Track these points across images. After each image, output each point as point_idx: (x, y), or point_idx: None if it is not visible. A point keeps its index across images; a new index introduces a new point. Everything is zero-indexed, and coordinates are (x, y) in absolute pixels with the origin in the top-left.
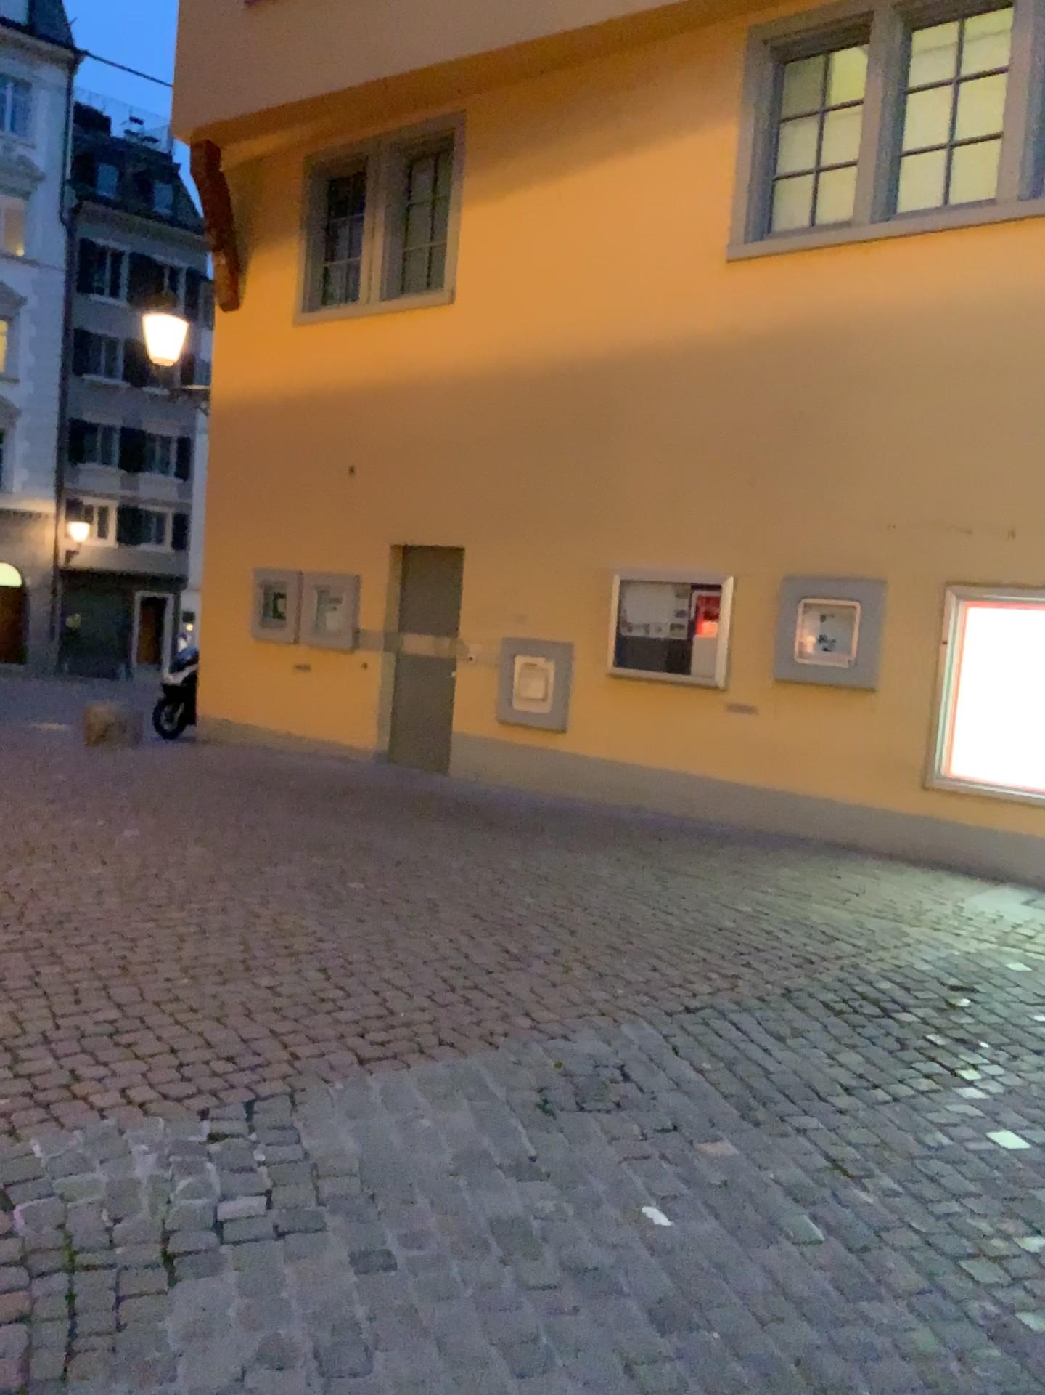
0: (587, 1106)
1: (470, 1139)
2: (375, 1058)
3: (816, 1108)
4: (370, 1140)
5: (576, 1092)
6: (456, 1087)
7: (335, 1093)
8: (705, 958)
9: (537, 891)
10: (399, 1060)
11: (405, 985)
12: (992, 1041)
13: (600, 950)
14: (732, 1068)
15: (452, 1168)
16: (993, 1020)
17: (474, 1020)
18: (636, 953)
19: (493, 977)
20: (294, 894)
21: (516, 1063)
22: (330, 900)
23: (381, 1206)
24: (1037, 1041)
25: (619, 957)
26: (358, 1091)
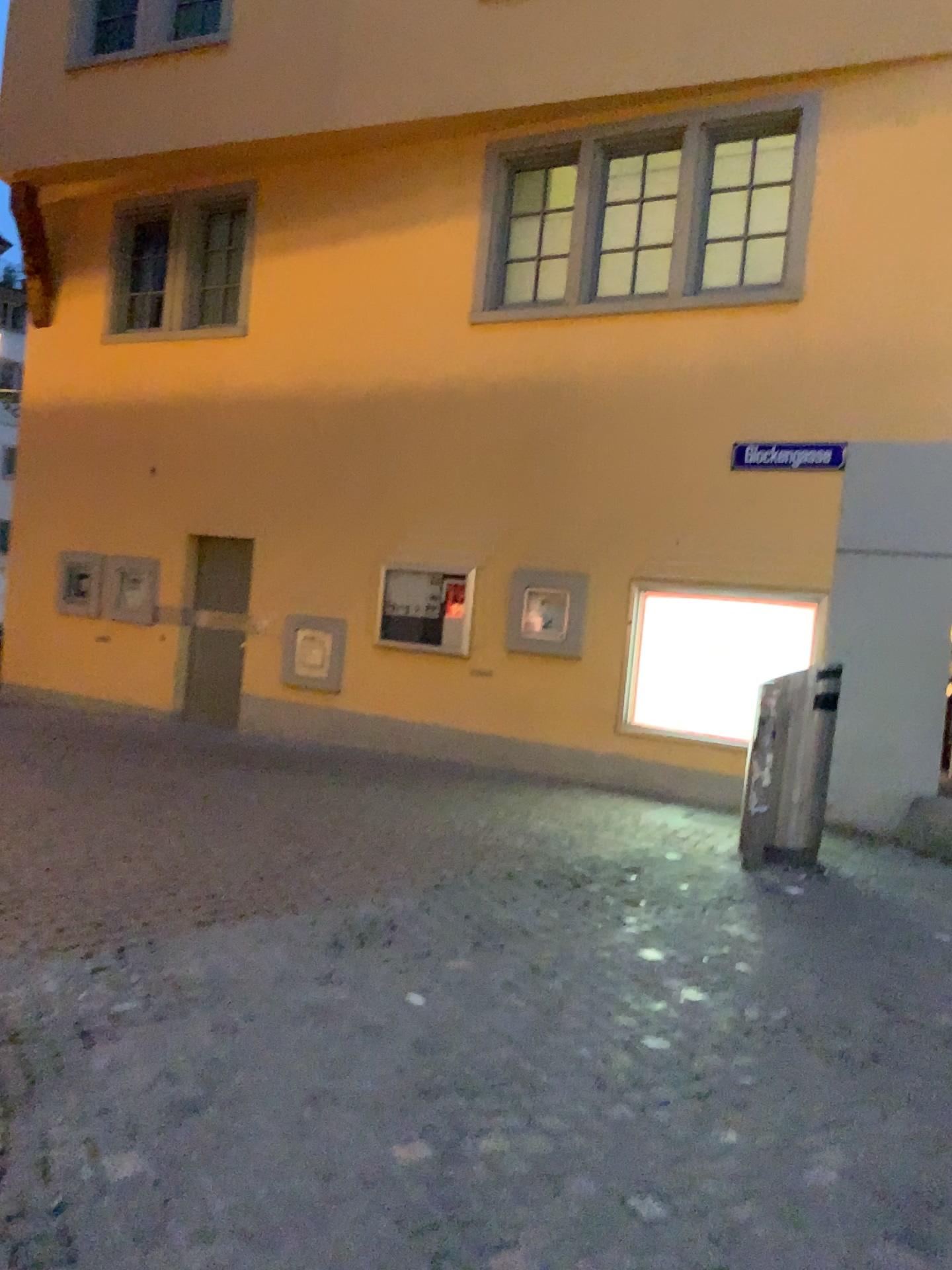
0: (365, 945)
1: (283, 964)
2: (207, 921)
3: (524, 942)
4: (211, 967)
5: (357, 937)
6: (269, 937)
7: (181, 941)
8: (449, 857)
9: (319, 814)
10: (225, 922)
11: (223, 877)
12: (649, 902)
13: (371, 853)
14: (467, 921)
15: (272, 980)
16: (651, 890)
17: (278, 897)
18: (397, 854)
19: (289, 871)
20: (122, 818)
21: (312, 922)
22: (153, 821)
23: (225, 1001)
24: (679, 901)
25: (385, 857)
26: (198, 940)
